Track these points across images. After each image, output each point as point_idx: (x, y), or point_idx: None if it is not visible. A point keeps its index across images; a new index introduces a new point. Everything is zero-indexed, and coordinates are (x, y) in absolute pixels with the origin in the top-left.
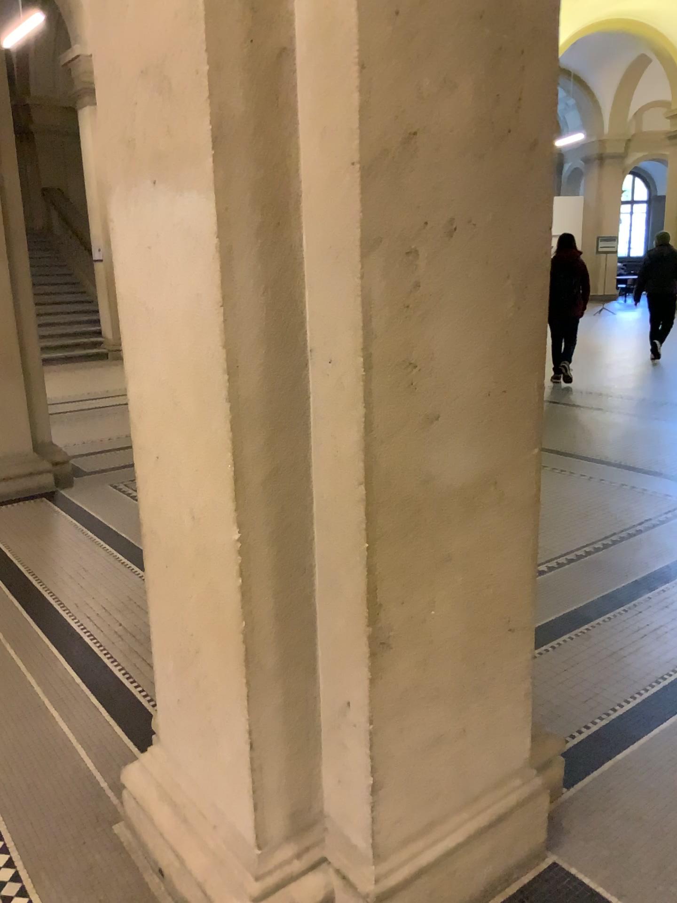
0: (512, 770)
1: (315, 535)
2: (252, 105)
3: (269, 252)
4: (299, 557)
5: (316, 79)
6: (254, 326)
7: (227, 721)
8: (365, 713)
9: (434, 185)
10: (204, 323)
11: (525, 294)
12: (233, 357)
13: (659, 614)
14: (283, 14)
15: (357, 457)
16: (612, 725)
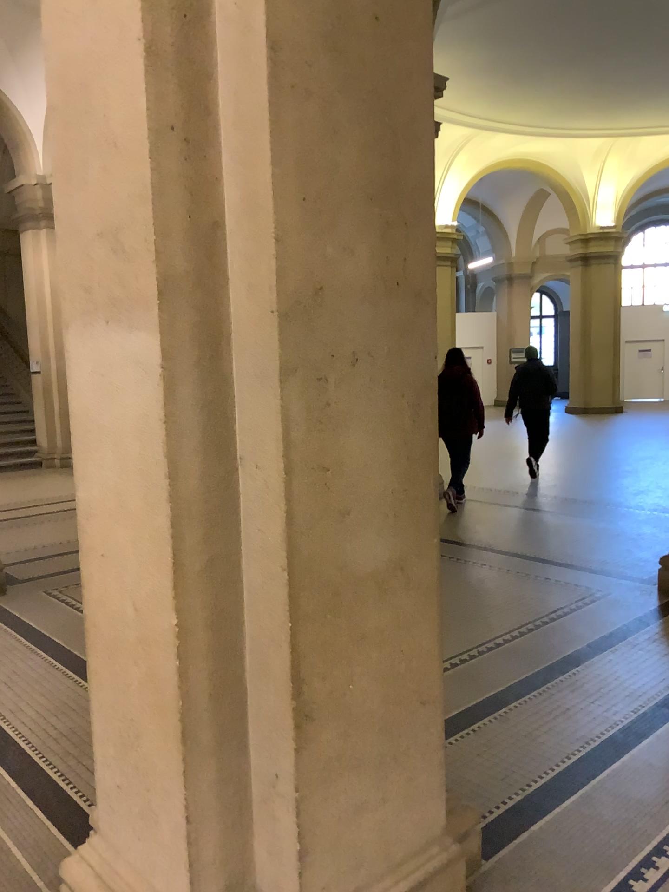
0: (430, 841)
1: (245, 621)
2: (190, 265)
3: (204, 379)
4: (231, 642)
5: (243, 245)
6: (191, 440)
7: (164, 802)
8: (292, 785)
9: (339, 326)
10: (149, 438)
11: (419, 410)
12: (173, 466)
13: (570, 698)
14: (215, 196)
15: (280, 550)
16: (528, 803)
